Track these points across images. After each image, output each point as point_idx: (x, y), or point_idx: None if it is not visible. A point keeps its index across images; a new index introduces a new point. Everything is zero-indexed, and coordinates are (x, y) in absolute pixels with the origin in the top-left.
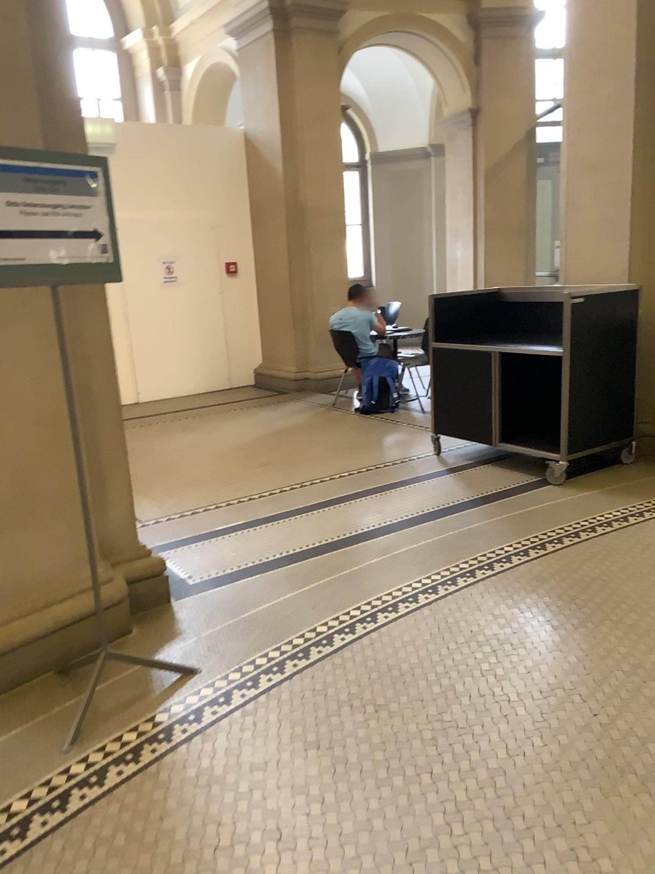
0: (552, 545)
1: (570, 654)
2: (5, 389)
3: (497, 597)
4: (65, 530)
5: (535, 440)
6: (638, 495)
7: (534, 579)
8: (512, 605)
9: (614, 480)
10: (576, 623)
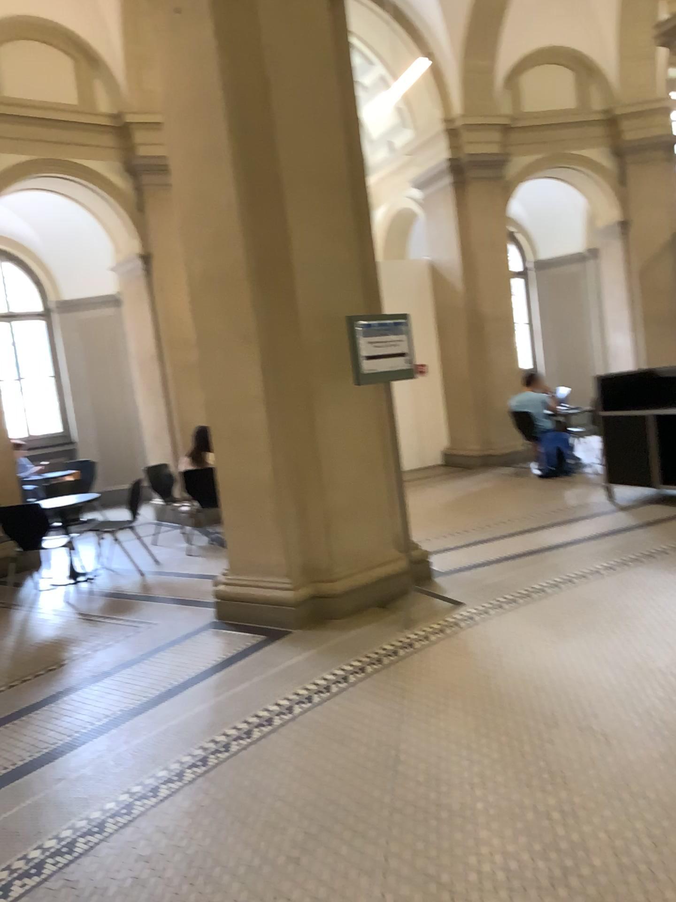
0: None
1: None
2: (355, 444)
3: (660, 570)
4: (384, 527)
5: None
6: None
7: None
8: (670, 573)
9: None
10: None
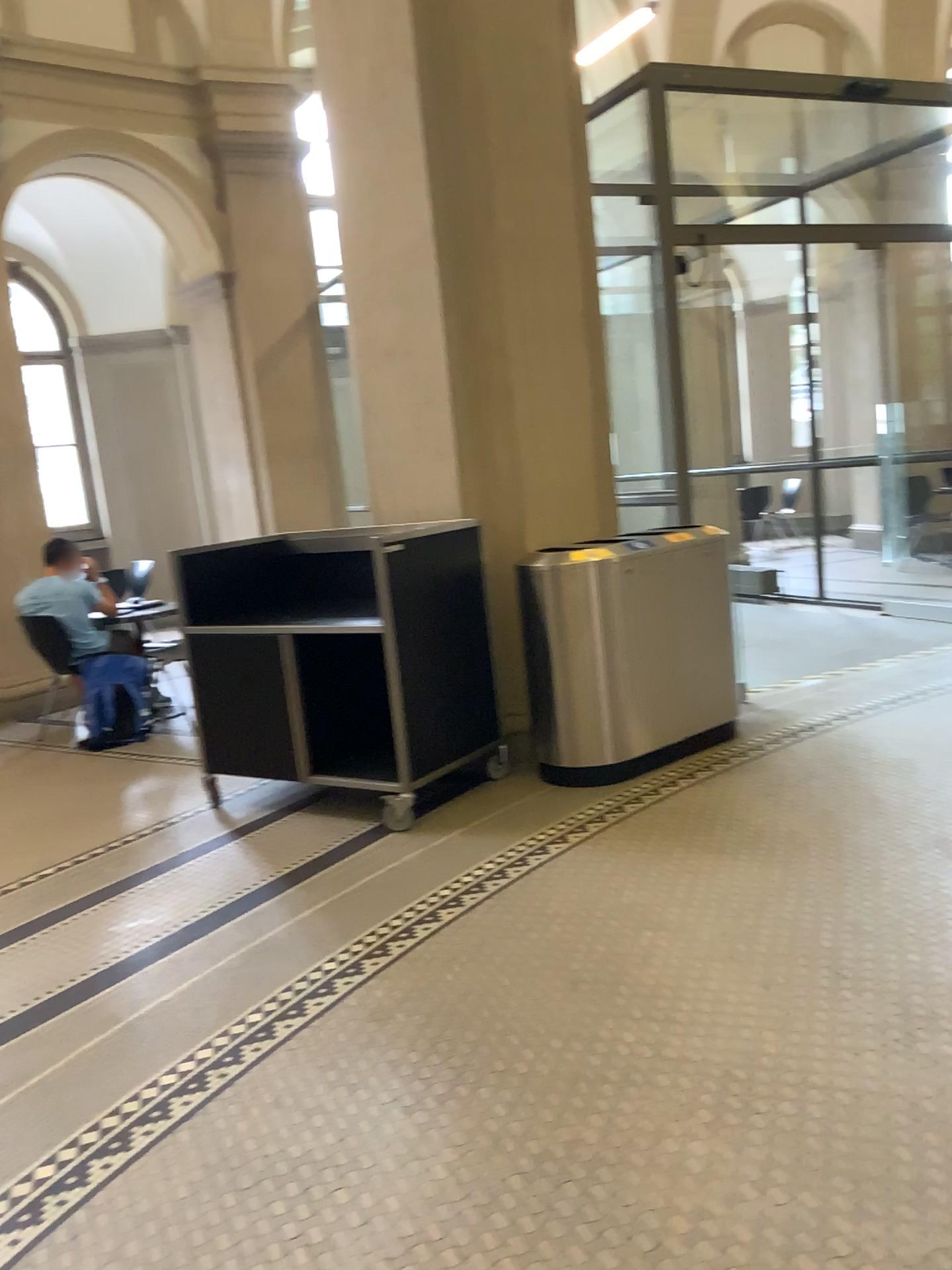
0: (401, 944)
1: (439, 1162)
2: None
3: (314, 1069)
4: None
5: (363, 764)
6: (520, 831)
7: (374, 1017)
8: (338, 1082)
9: (485, 810)
10: (445, 1093)
